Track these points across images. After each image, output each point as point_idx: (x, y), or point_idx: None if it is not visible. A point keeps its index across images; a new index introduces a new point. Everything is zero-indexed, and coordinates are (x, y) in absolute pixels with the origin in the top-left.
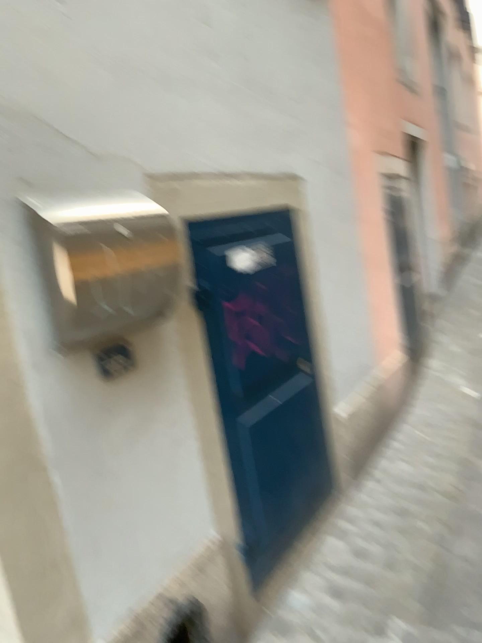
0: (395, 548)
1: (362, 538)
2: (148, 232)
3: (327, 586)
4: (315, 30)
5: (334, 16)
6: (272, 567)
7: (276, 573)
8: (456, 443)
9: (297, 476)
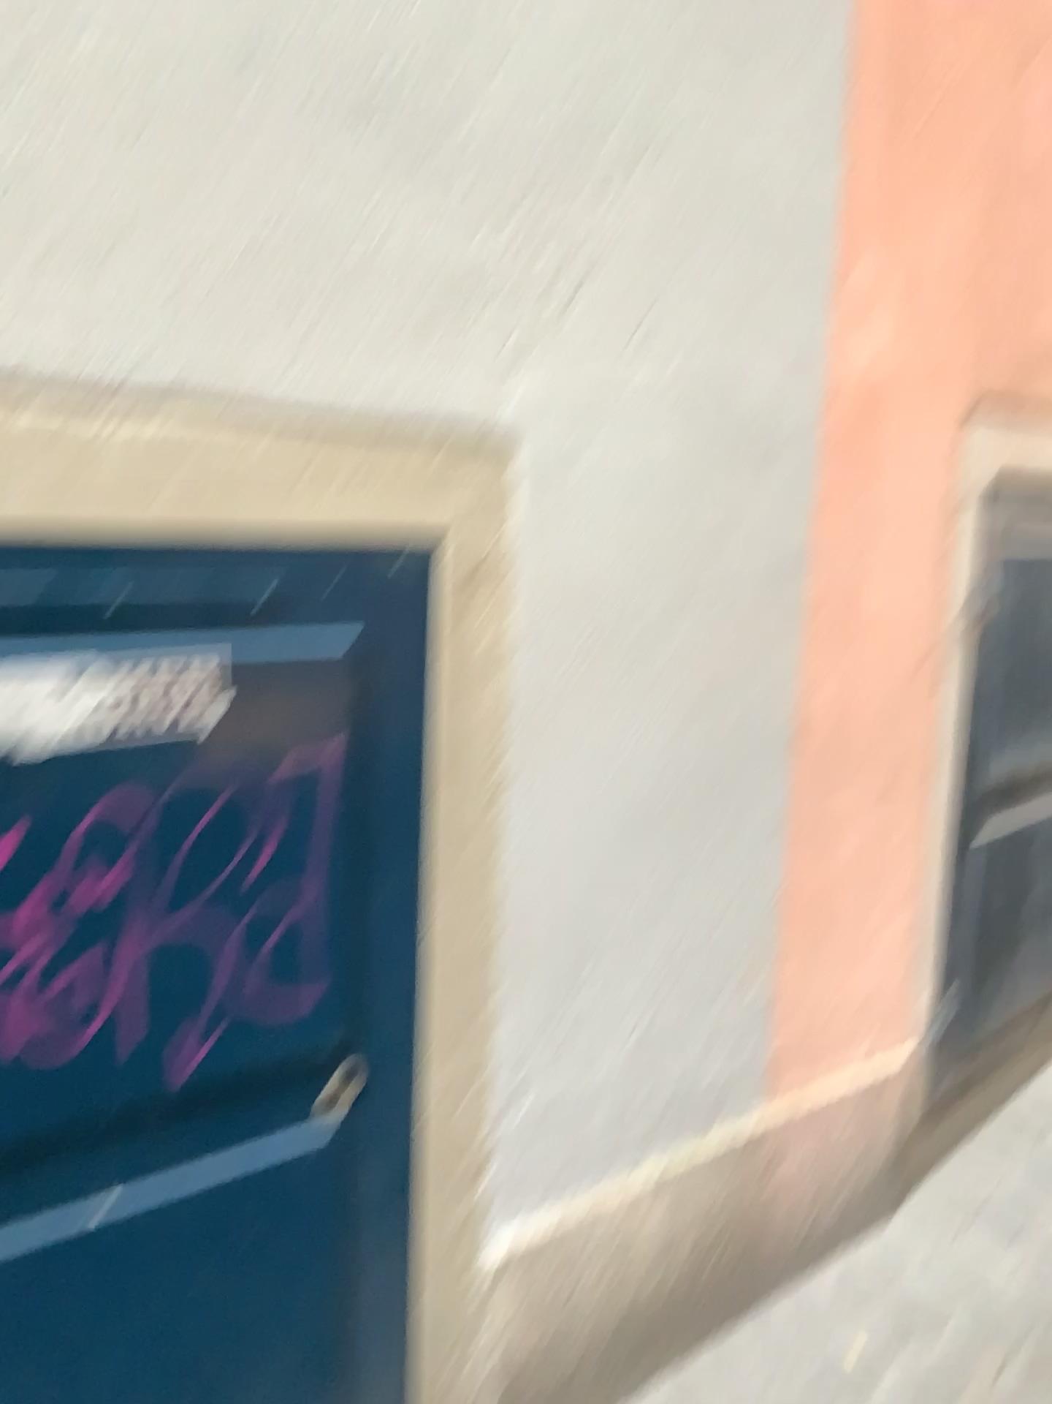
0: None
1: None
2: None
3: None
4: None
5: None
6: None
7: None
8: None
9: None
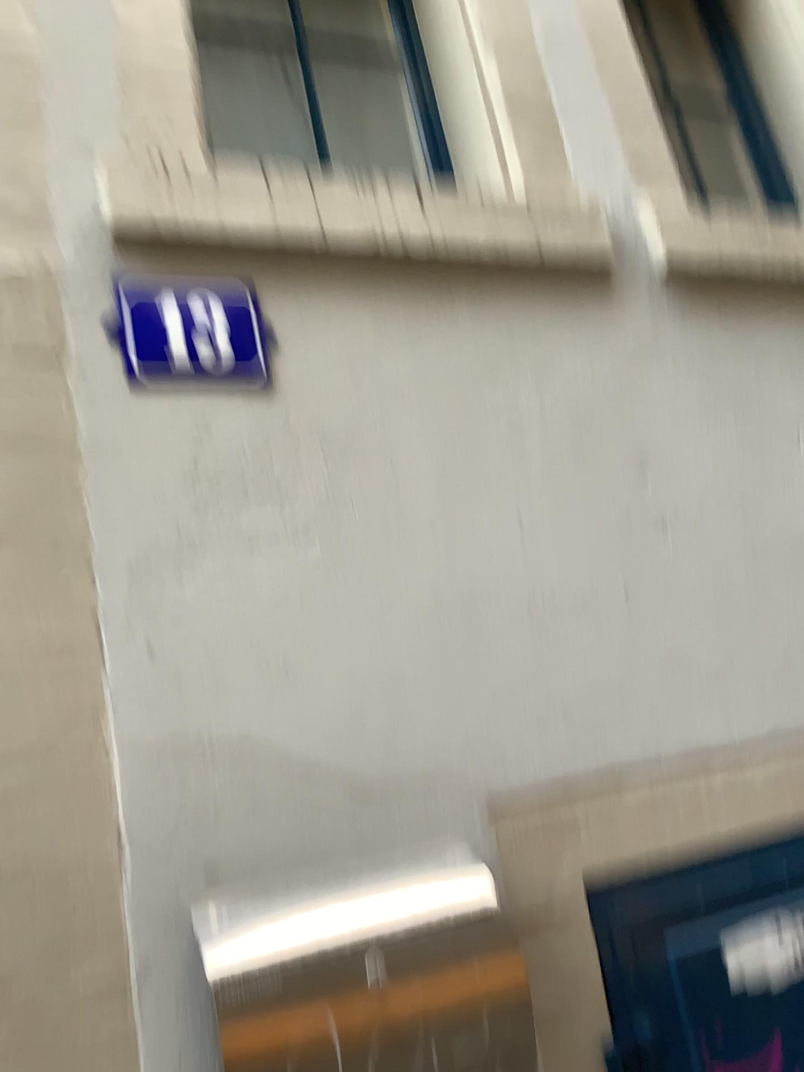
0: None
1: None
2: (454, 950)
3: None
4: None
5: None
6: None
7: None
8: None
9: None
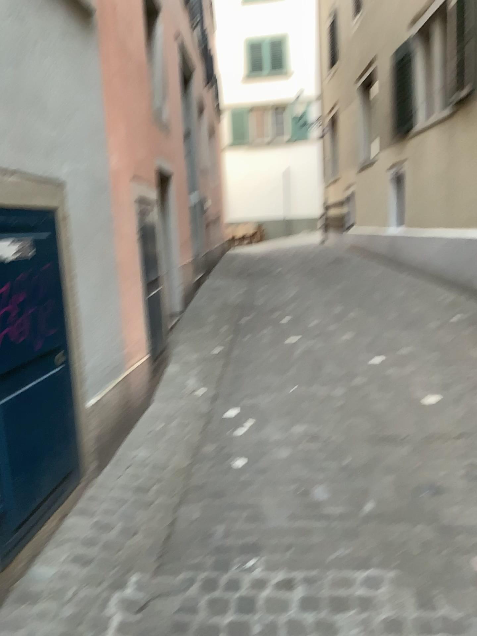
0: (133, 517)
1: (105, 513)
2: None
3: (71, 555)
4: (85, 57)
5: (102, 50)
6: (19, 542)
7: (23, 548)
8: (188, 431)
9: (47, 456)
